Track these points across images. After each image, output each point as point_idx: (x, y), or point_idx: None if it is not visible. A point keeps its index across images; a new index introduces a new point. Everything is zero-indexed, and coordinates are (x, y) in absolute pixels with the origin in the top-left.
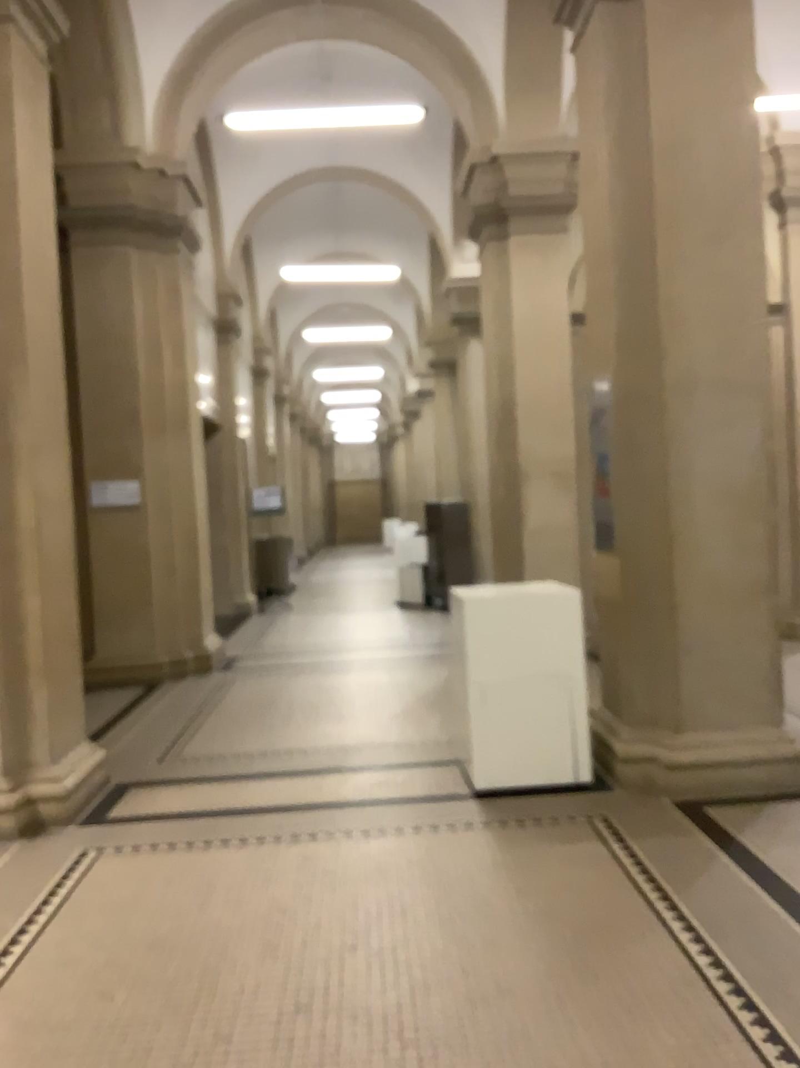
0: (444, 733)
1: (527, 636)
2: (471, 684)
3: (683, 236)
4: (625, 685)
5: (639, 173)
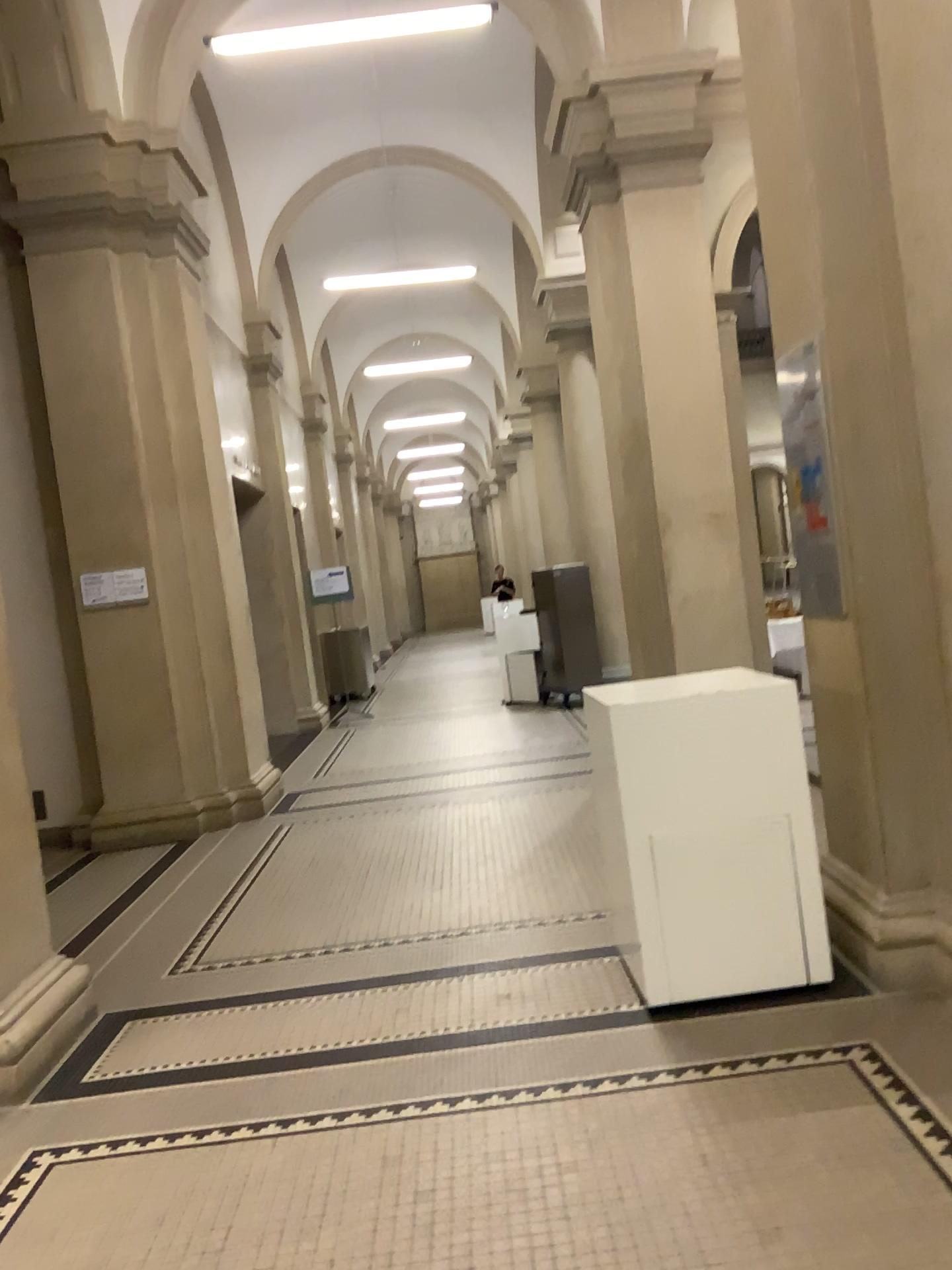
0: (590, 904)
1: (714, 758)
2: (631, 842)
3: (924, 98)
4: (869, 822)
5: (844, 7)
